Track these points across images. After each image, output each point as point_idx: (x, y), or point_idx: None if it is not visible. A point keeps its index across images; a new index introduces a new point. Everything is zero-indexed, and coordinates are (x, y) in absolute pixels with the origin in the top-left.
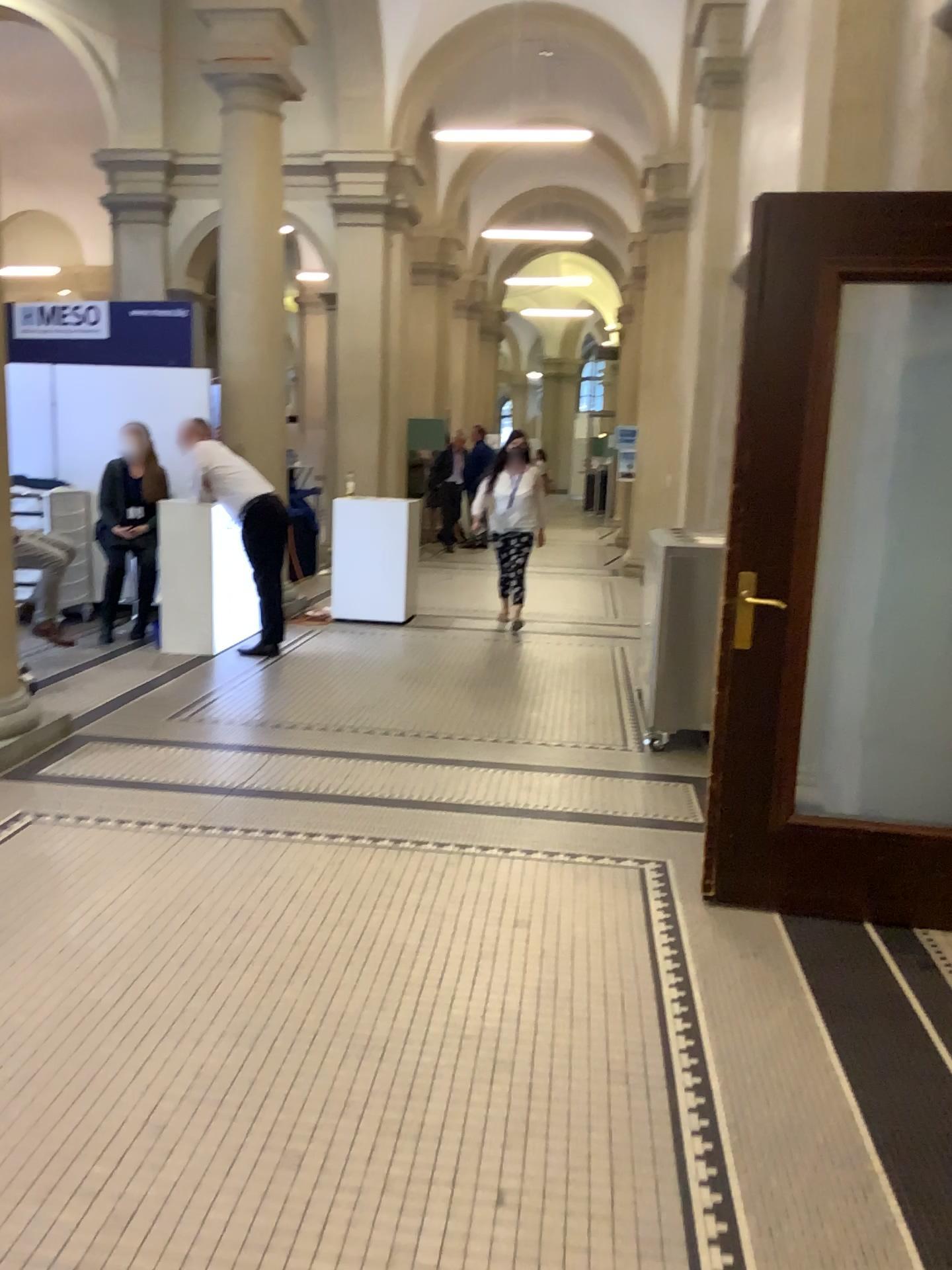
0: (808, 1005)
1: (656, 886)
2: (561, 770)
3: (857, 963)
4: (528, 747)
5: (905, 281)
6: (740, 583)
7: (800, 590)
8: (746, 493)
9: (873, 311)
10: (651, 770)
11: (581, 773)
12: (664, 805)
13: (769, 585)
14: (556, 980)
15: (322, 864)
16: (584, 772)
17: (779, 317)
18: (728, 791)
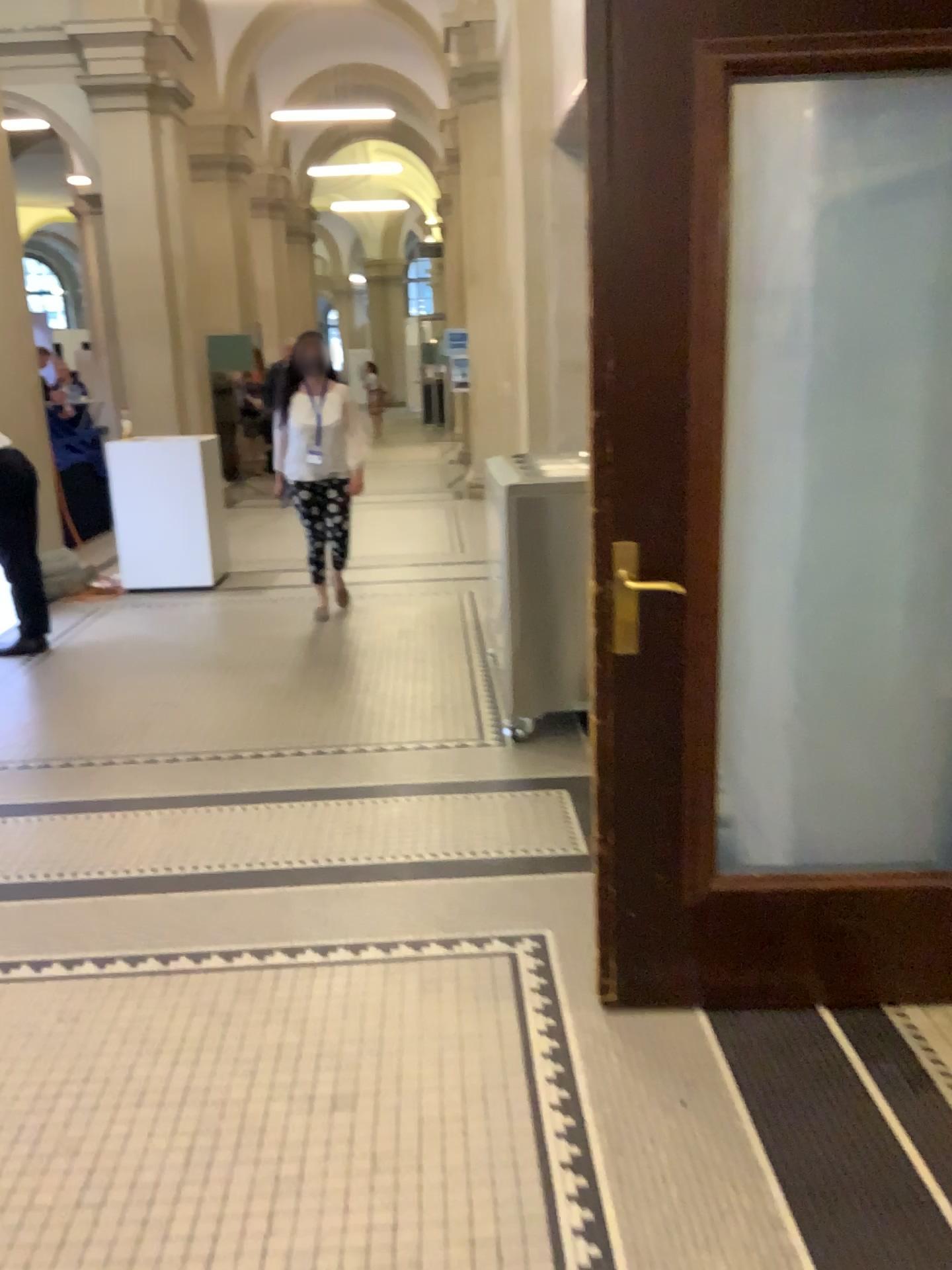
0: (771, 1193)
1: (532, 981)
2: (399, 788)
3: (824, 1090)
4: (355, 758)
5: (821, 76)
6: (612, 558)
7: (699, 558)
8: (610, 423)
9: (759, 140)
10: (512, 772)
11: (424, 788)
12: (532, 826)
13: (654, 558)
14: (394, 1208)
15: (51, 1015)
16: (427, 787)
17: (638, 143)
18: (620, 853)
